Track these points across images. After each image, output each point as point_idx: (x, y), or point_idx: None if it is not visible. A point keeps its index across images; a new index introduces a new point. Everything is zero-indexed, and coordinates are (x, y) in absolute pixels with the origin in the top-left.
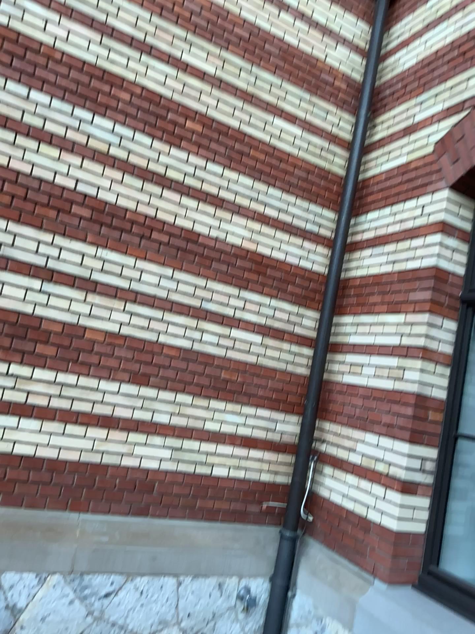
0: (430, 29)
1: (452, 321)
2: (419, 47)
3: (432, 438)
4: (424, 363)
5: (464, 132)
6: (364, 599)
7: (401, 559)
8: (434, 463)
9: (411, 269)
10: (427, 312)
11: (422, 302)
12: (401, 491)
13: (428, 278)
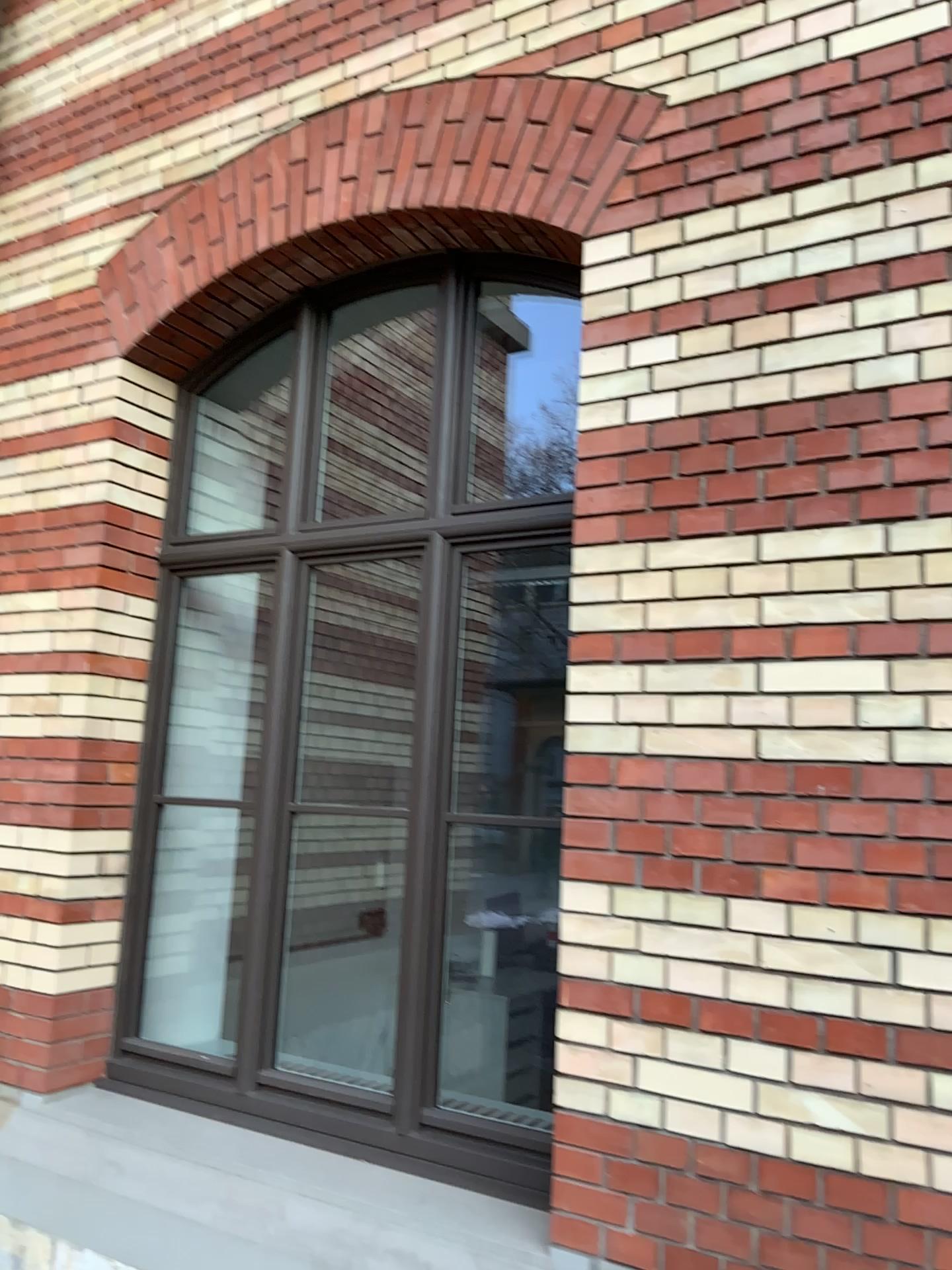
0: (86, 42)
1: (143, 601)
2: (67, 73)
3: (117, 814)
4: (99, 681)
5: (145, 254)
6: (3, 1138)
7: (74, 1044)
8: (124, 857)
9: (68, 507)
10: (100, 586)
11: (91, 568)
12: (66, 923)
13: (99, 523)
